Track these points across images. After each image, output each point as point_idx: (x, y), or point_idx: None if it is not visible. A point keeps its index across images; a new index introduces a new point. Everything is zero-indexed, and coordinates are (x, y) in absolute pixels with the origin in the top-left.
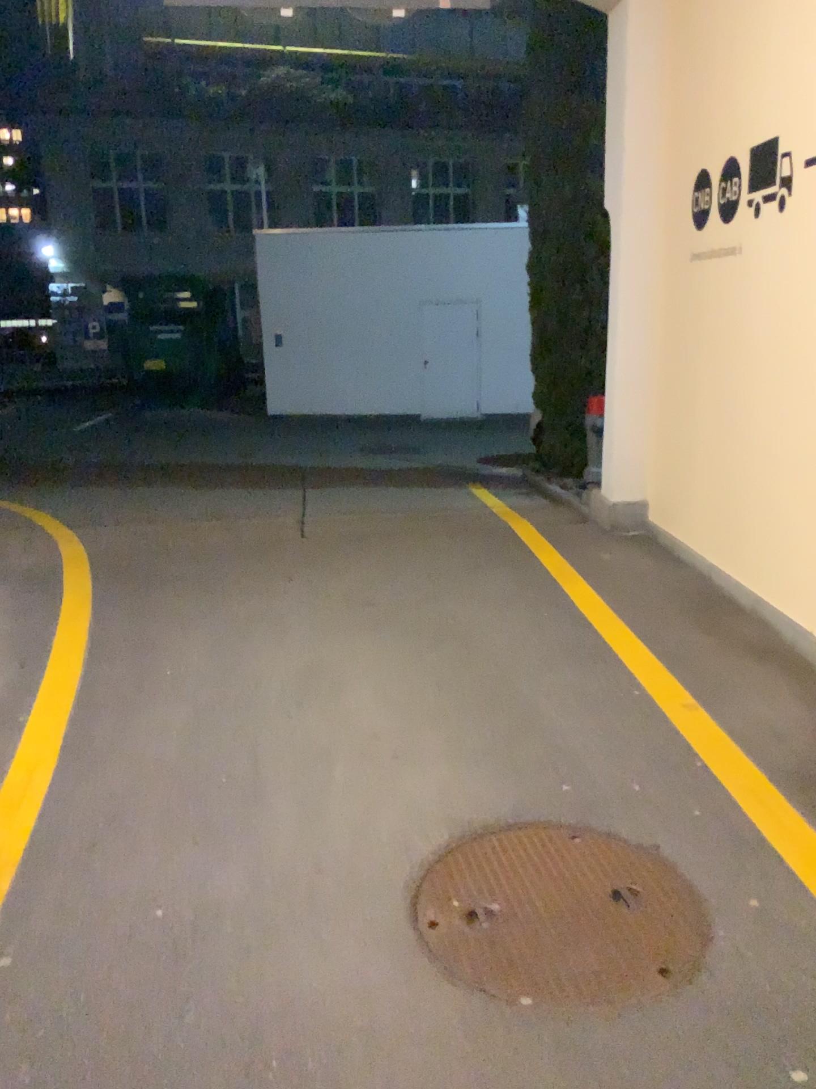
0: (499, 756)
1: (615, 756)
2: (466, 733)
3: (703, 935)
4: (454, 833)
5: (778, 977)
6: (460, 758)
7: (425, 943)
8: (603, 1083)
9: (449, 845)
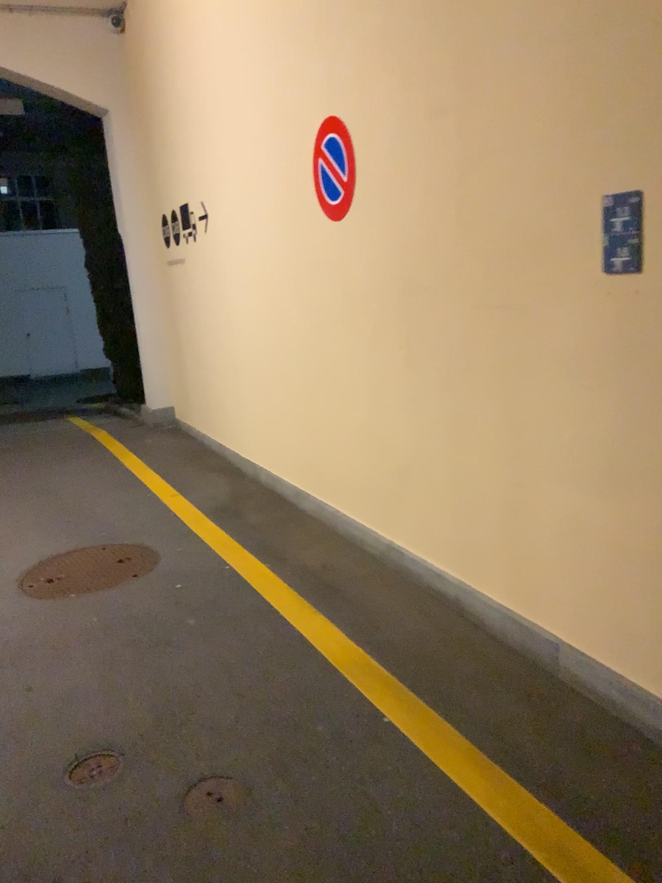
0: (68, 530)
1: (129, 518)
2: (51, 525)
3: (152, 562)
4: (42, 558)
5: (179, 565)
6: (47, 534)
7: (26, 590)
8: (99, 603)
9: (39, 562)
